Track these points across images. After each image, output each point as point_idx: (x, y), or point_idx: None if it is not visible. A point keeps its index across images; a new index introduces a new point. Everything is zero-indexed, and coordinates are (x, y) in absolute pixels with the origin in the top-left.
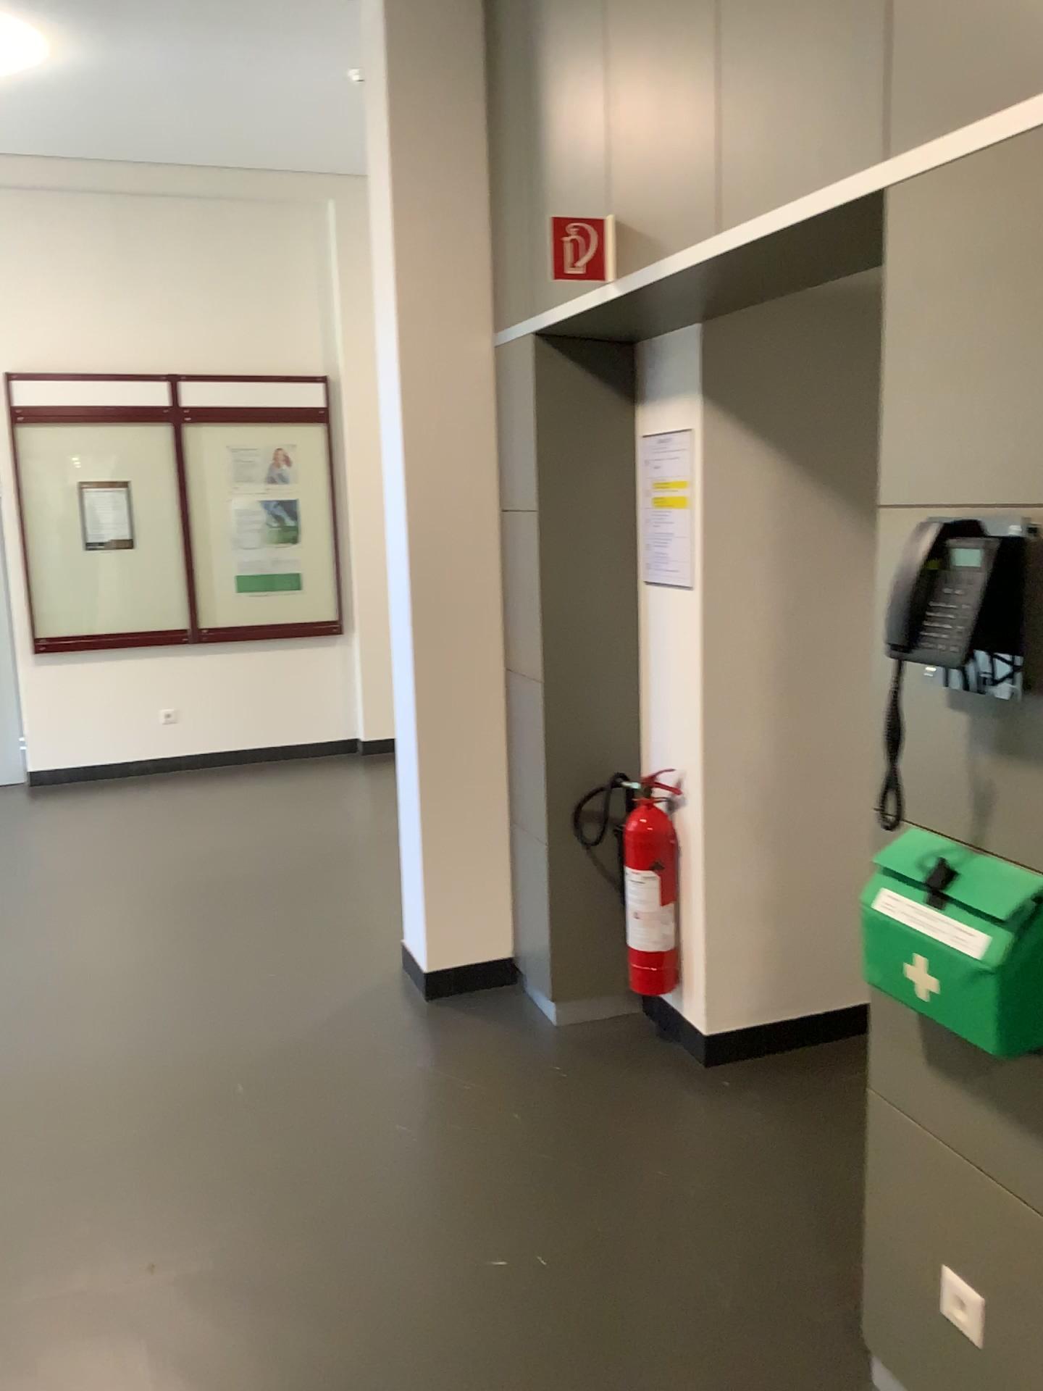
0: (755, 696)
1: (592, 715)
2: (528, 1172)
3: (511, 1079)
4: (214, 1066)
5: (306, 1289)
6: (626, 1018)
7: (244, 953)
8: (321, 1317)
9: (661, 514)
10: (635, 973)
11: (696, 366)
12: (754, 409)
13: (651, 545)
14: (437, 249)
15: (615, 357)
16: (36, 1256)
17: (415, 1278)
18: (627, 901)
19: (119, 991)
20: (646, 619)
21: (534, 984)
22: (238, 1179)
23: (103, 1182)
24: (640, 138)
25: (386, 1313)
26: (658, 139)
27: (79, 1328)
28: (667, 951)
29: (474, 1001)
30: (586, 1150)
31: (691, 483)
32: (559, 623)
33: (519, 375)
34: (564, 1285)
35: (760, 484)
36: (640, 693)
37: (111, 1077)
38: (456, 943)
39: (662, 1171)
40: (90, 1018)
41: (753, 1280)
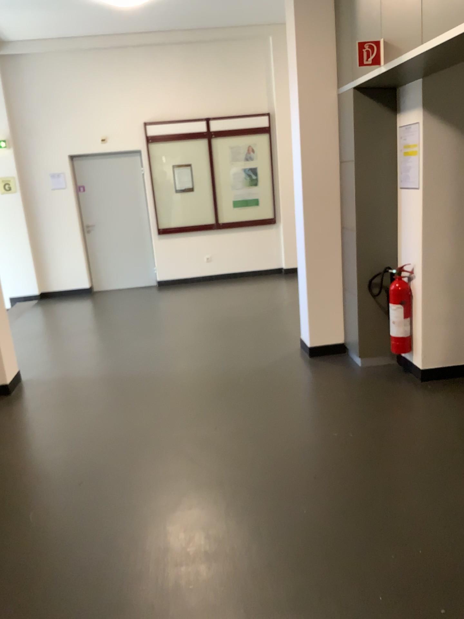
0: (444, 232)
1: (376, 244)
2: (348, 410)
3: (342, 382)
4: (232, 374)
5: (267, 436)
6: (389, 364)
7: (241, 340)
8: (273, 444)
9: (406, 159)
10: (393, 346)
11: (420, 96)
12: (445, 112)
13: (401, 173)
14: (314, 56)
15: (387, 95)
16: (178, 423)
17: (305, 436)
18: (390, 318)
19: (197, 351)
20: (399, 204)
21: (352, 350)
22: (243, 406)
23: (197, 405)
24: (394, 4)
25: (295, 445)
26: (401, 5)
27: (194, 441)
28: (407, 337)
29: (329, 357)
30: (370, 404)
31: (417, 145)
32: (363, 206)
33: (347, 106)
34: (359, 441)
35: (448, 144)
36: (397, 234)
37: (196, 376)
38: (322, 336)
39: (399, 412)
40: (188, 359)
41: (431, 444)
